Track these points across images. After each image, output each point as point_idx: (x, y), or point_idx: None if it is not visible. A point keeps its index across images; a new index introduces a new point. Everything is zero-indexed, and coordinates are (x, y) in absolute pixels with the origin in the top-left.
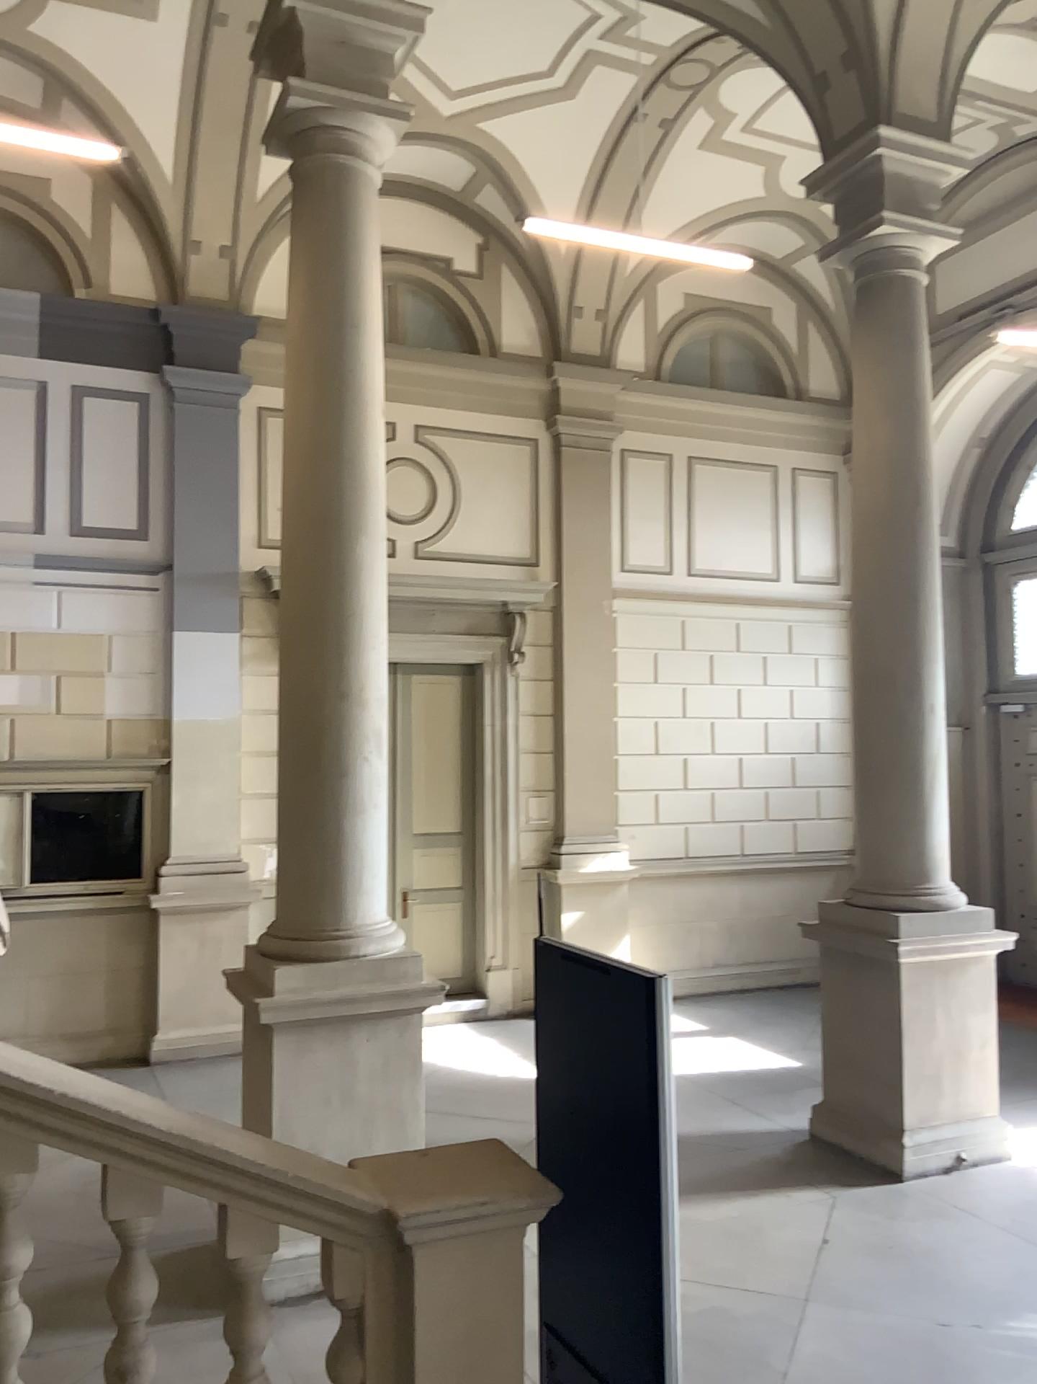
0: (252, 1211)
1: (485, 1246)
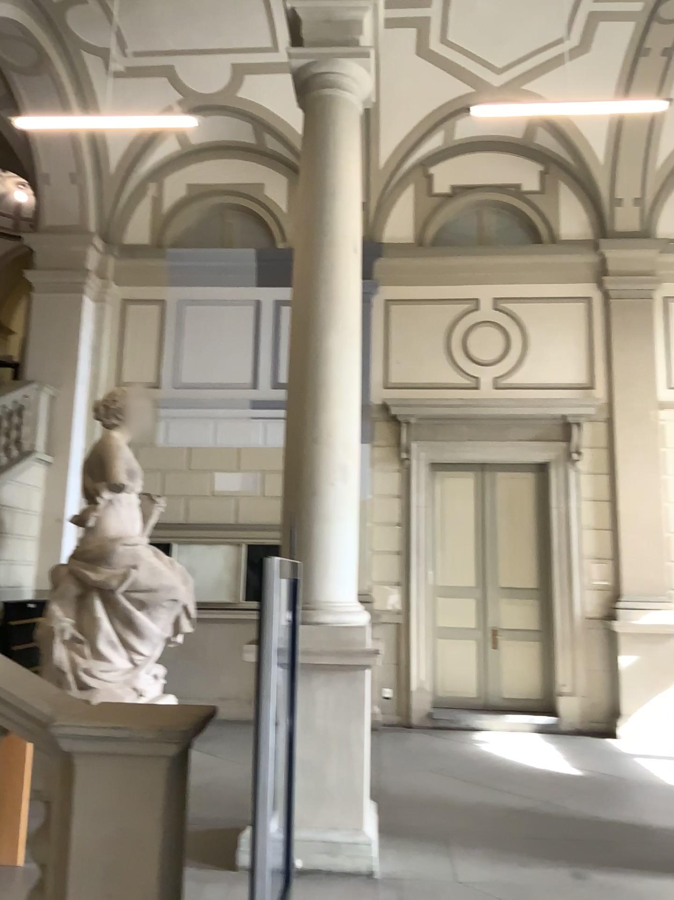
0: None
1: (128, 766)
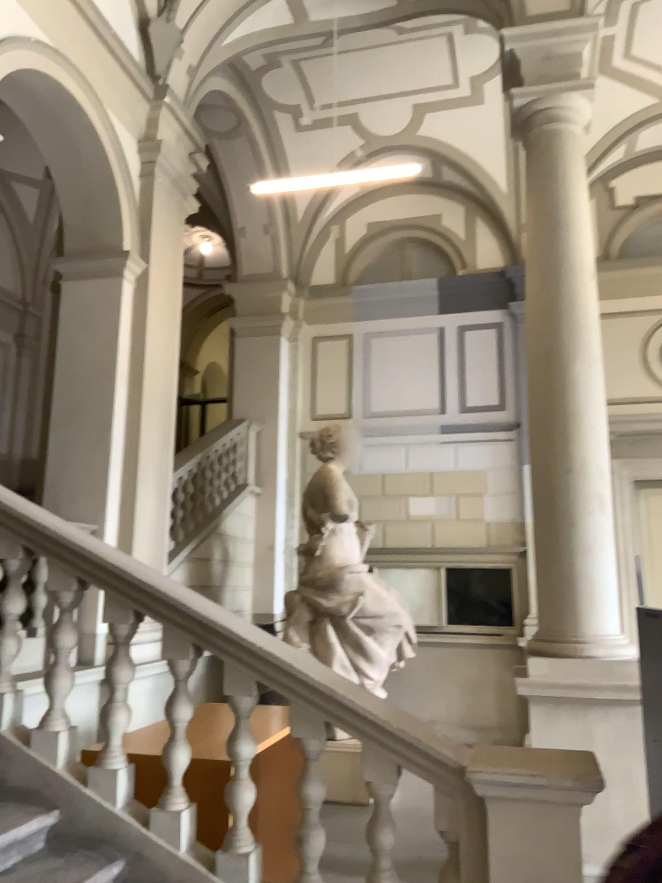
0: (381, 752)
1: (543, 813)
